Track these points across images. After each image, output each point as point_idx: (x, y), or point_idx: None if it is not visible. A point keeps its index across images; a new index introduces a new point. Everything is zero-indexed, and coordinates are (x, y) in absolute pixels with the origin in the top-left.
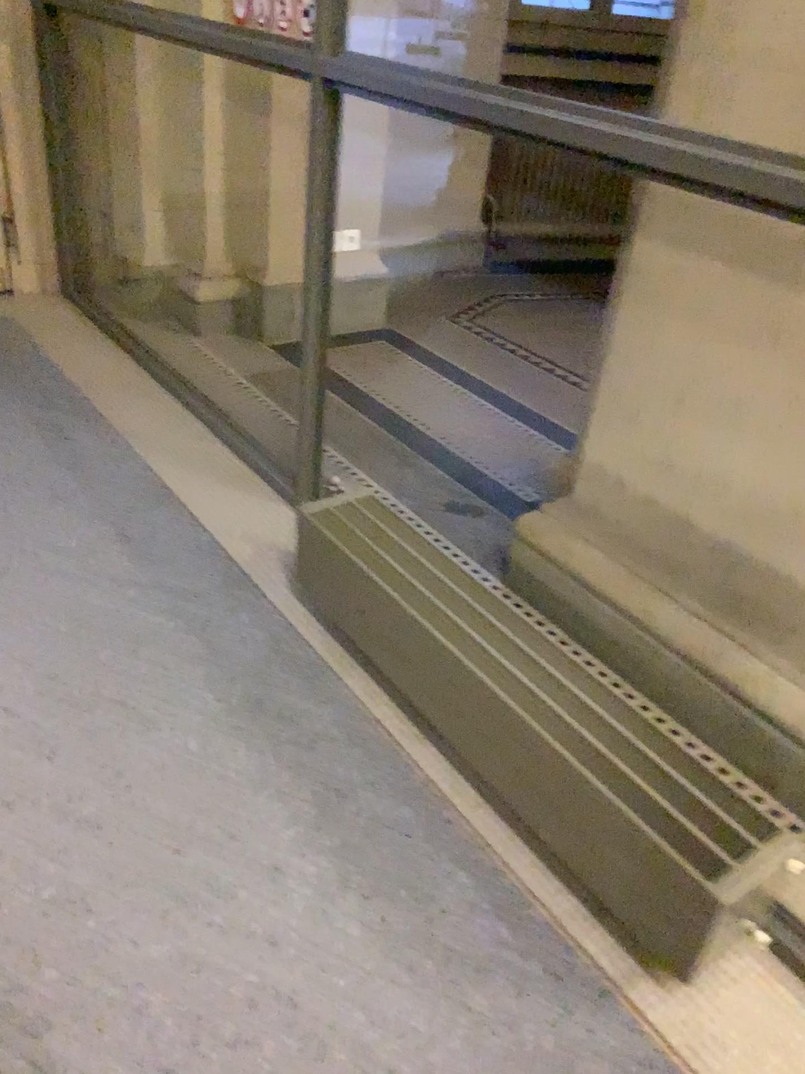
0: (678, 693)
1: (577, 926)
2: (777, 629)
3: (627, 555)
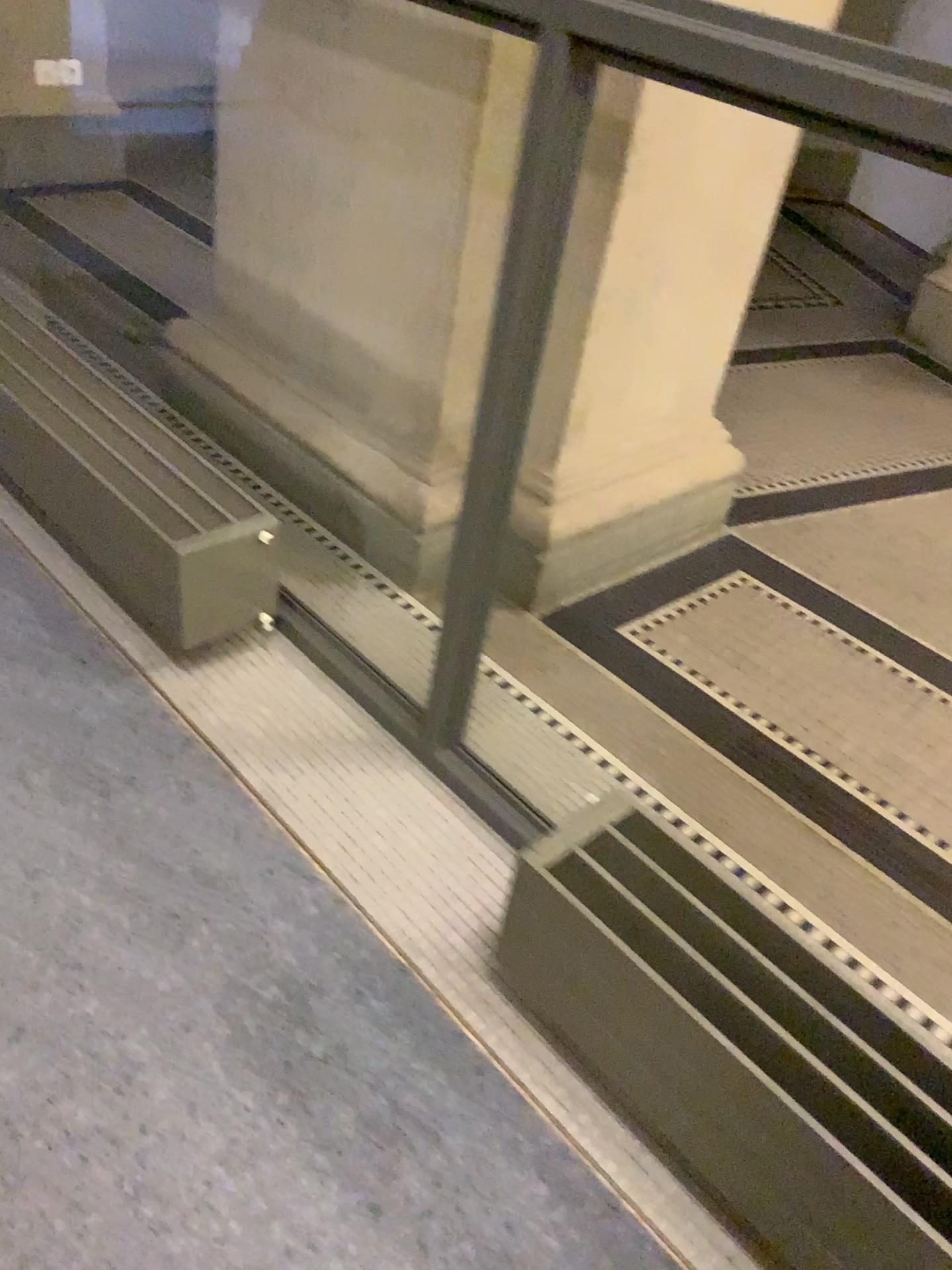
0: (298, 474)
1: (124, 627)
2: (365, 396)
3: (261, 350)
